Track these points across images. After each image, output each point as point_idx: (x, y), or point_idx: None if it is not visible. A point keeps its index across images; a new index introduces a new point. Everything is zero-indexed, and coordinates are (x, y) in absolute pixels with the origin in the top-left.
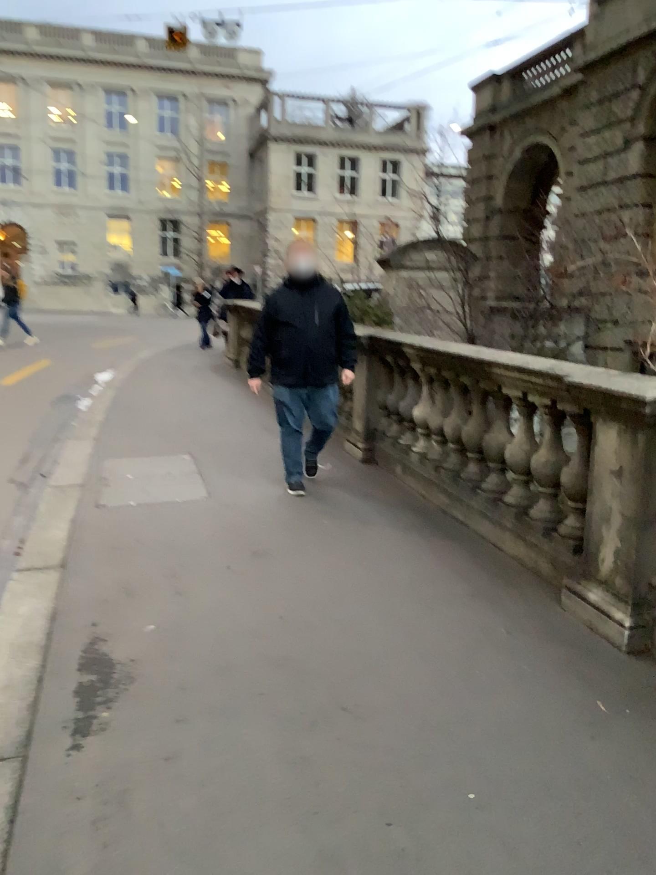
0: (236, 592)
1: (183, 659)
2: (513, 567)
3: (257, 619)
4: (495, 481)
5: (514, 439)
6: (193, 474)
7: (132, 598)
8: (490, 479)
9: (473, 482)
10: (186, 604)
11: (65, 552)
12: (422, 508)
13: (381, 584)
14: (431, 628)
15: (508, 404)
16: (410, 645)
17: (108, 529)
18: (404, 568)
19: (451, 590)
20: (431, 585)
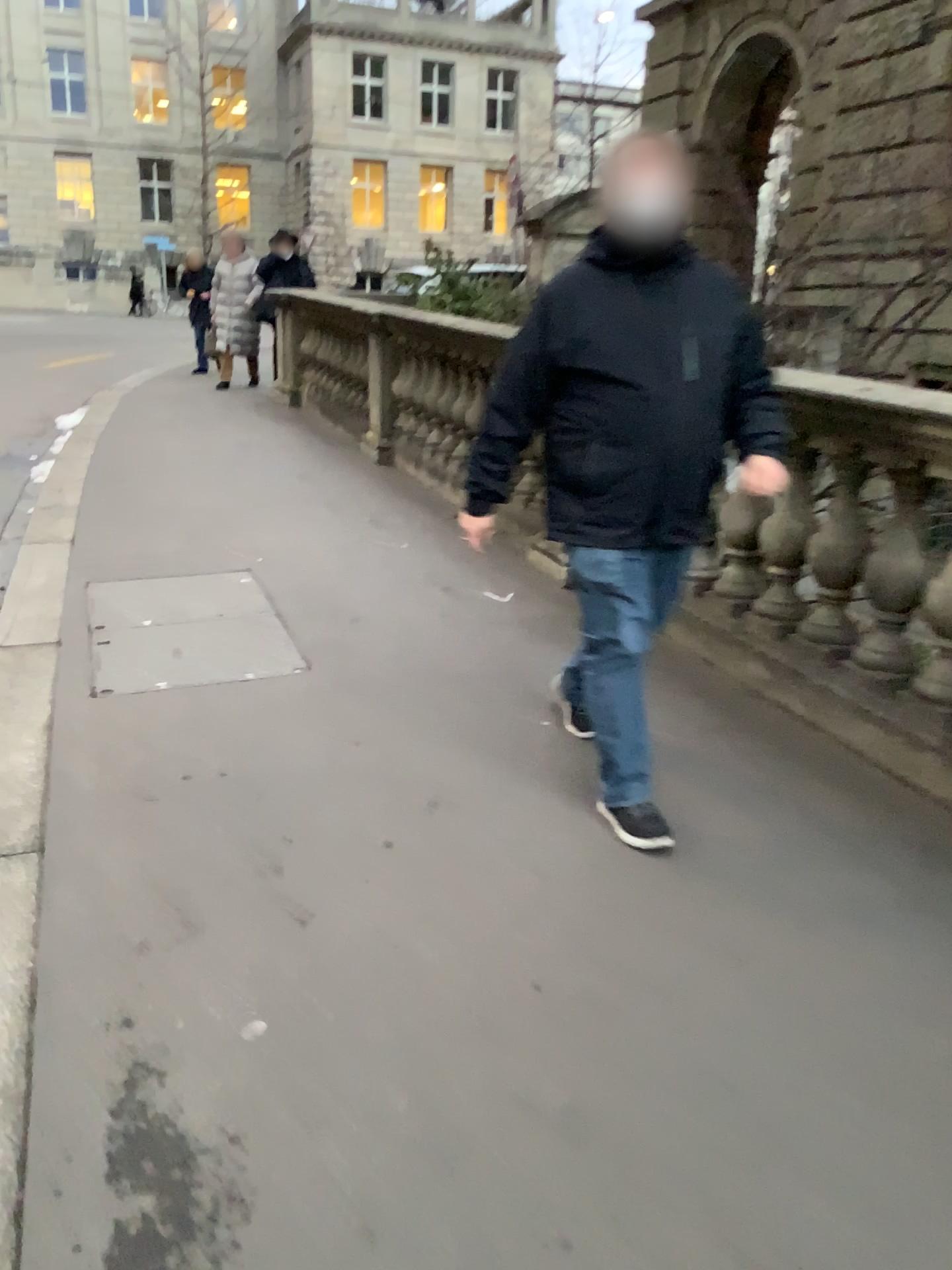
0: (418, 918)
1: (347, 1138)
2: (948, 825)
3: (486, 999)
4: (887, 646)
5: (940, 568)
6: (266, 617)
7: (197, 945)
8: (875, 643)
9: (830, 644)
10: (318, 956)
11: (34, 811)
12: (709, 684)
13: (715, 885)
14: (868, 1008)
15: (928, 497)
16: (846, 1064)
17: (119, 753)
18: (742, 837)
19: (857, 893)
20: (813, 884)
